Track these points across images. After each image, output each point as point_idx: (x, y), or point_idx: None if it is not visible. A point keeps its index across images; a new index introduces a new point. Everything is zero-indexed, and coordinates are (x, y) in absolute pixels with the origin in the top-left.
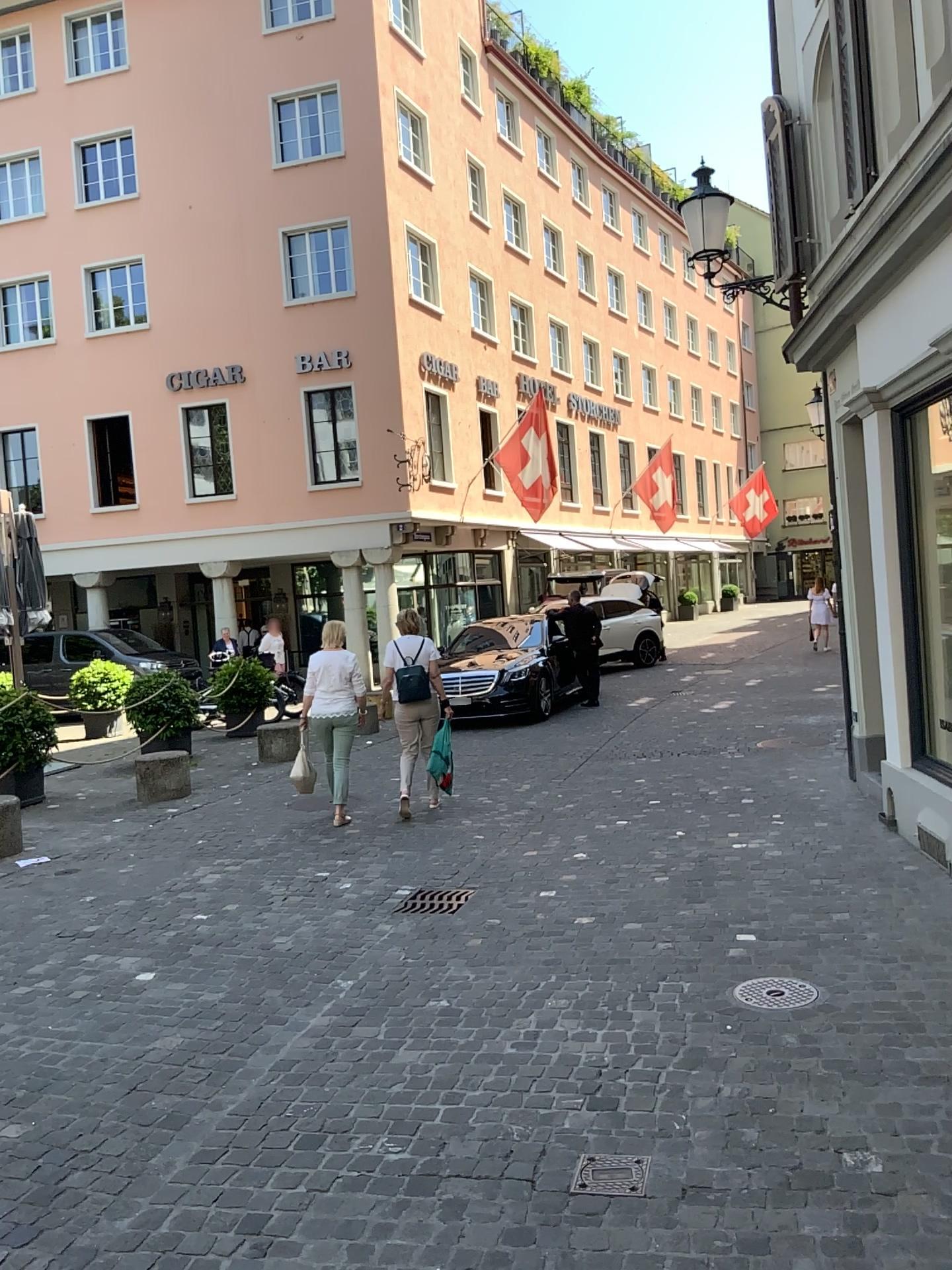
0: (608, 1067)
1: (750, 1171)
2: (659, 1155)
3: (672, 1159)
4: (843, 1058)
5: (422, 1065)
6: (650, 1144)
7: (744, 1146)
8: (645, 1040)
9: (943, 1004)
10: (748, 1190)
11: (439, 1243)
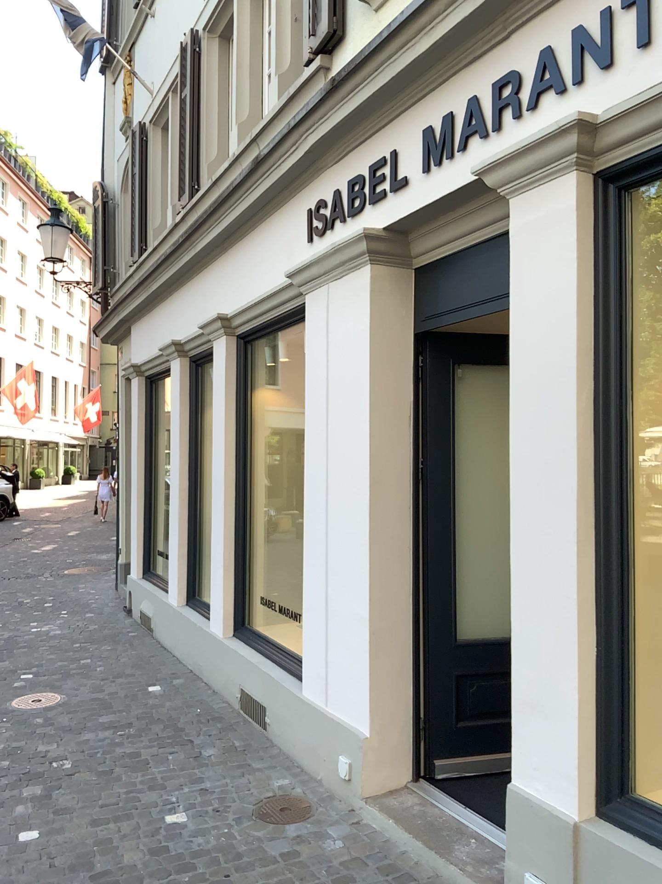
0: None
1: None
2: None
3: None
4: (65, 723)
5: None
6: None
7: None
8: None
9: (125, 694)
10: None
11: None
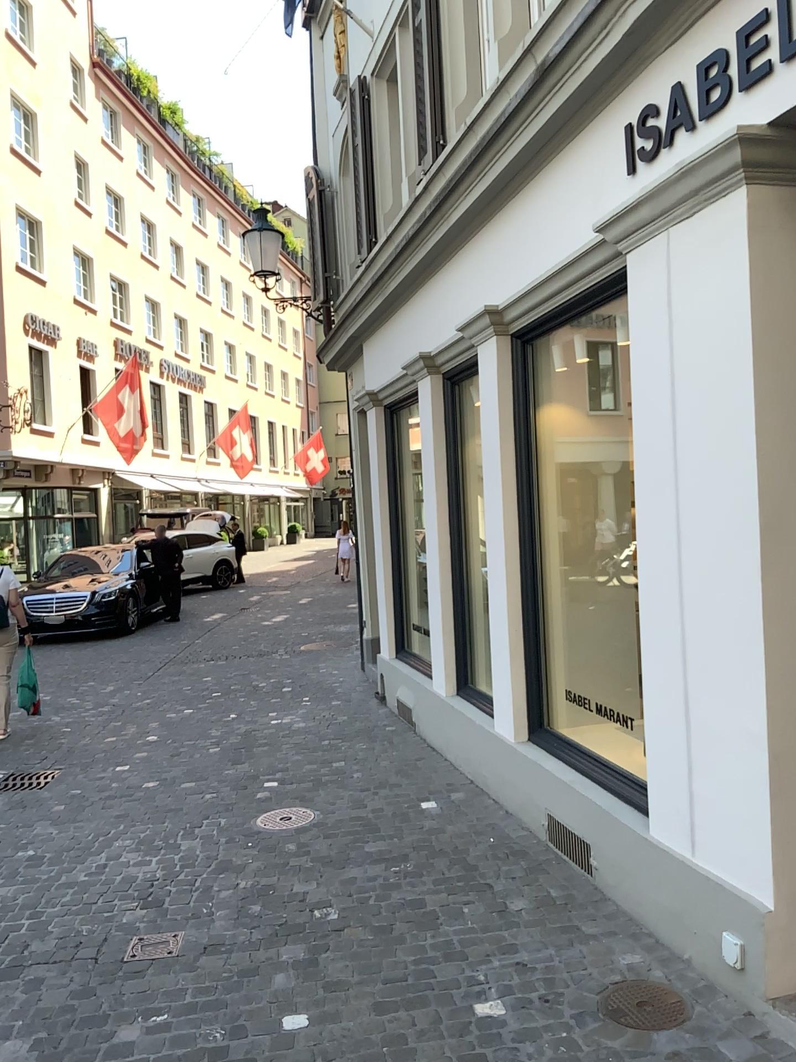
0: (158, 880)
1: (251, 929)
2: (190, 930)
3: (199, 931)
4: (324, 853)
5: (10, 896)
6: (184, 924)
7: (249, 915)
8: (188, 859)
9: (393, 813)
10: (248, 940)
11: (20, 1009)
